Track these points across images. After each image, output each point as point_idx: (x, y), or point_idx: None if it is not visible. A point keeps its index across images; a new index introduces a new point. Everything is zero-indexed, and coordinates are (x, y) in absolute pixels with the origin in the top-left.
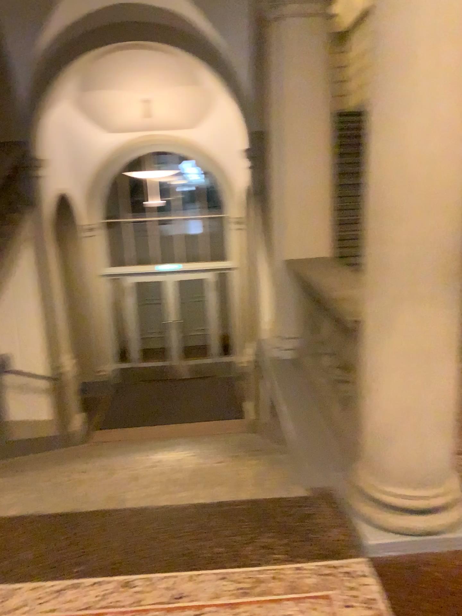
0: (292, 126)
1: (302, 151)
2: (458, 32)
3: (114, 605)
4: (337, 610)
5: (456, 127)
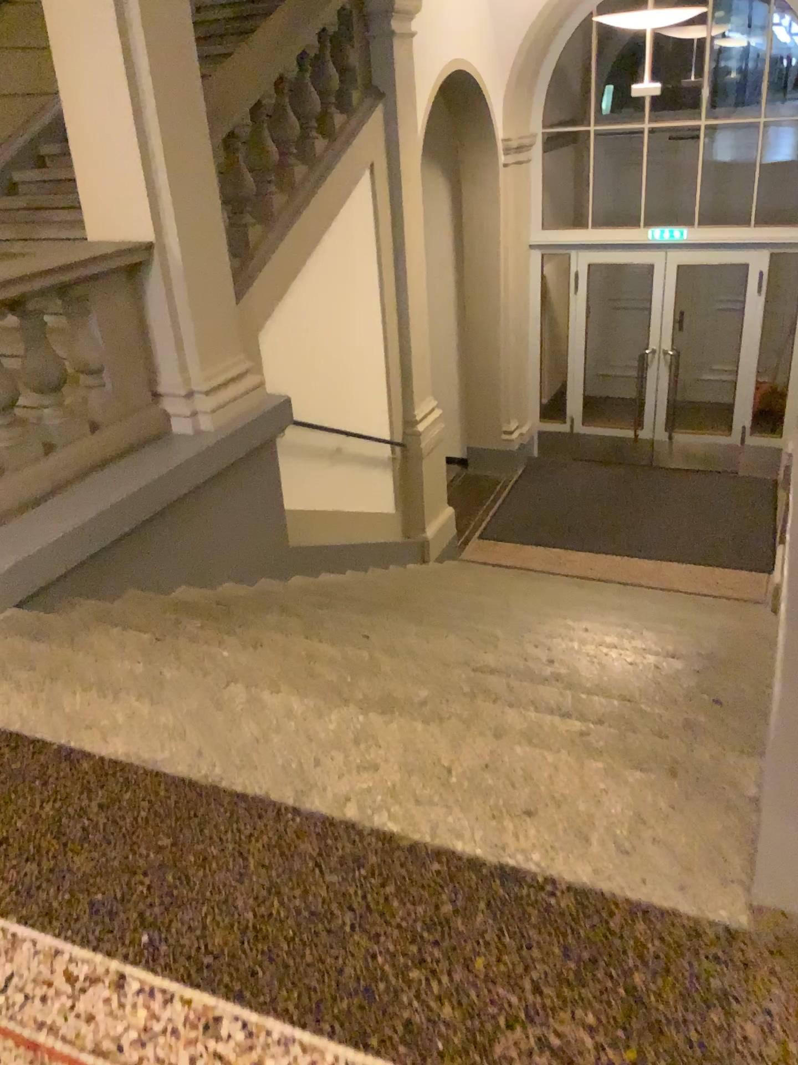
0: None
1: None
2: None
3: None
4: None
5: None
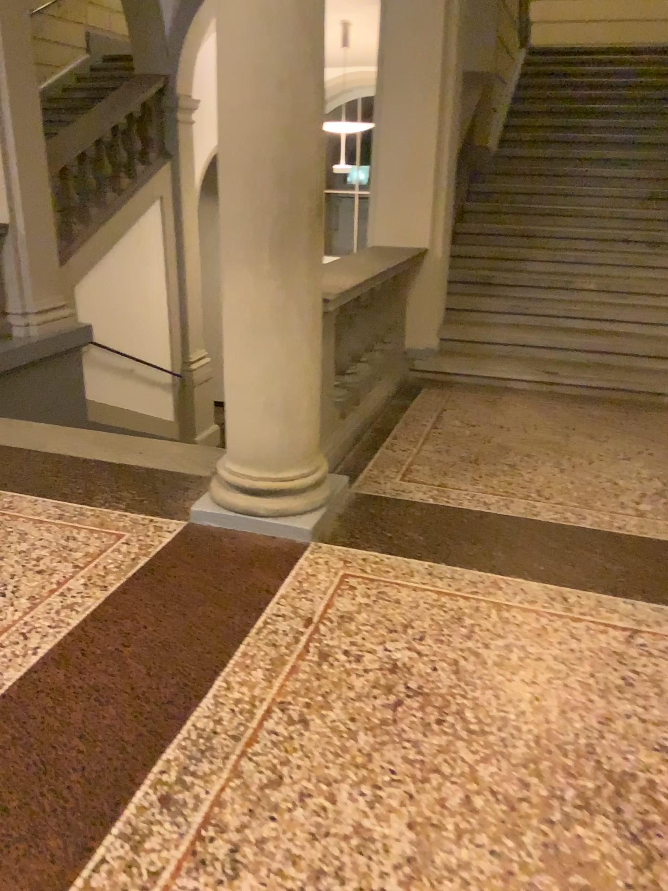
0: (392, 65)
1: (401, 99)
2: None
3: None
4: (112, 541)
5: (267, 68)
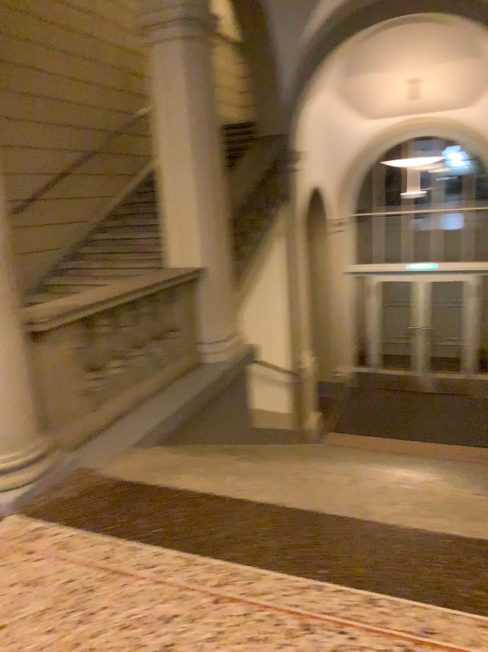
0: None
1: None
2: None
3: (356, 618)
4: None
5: None
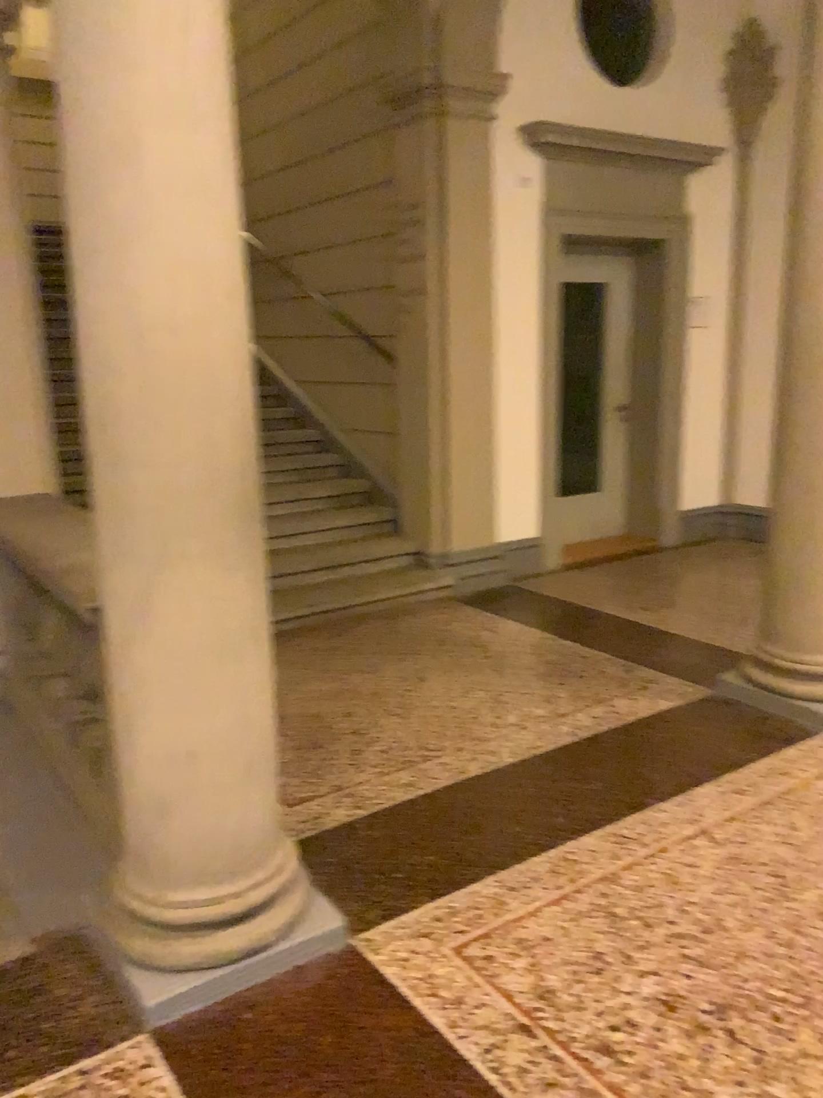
0: None
1: None
2: (199, 110)
3: None
4: None
5: (214, 267)
